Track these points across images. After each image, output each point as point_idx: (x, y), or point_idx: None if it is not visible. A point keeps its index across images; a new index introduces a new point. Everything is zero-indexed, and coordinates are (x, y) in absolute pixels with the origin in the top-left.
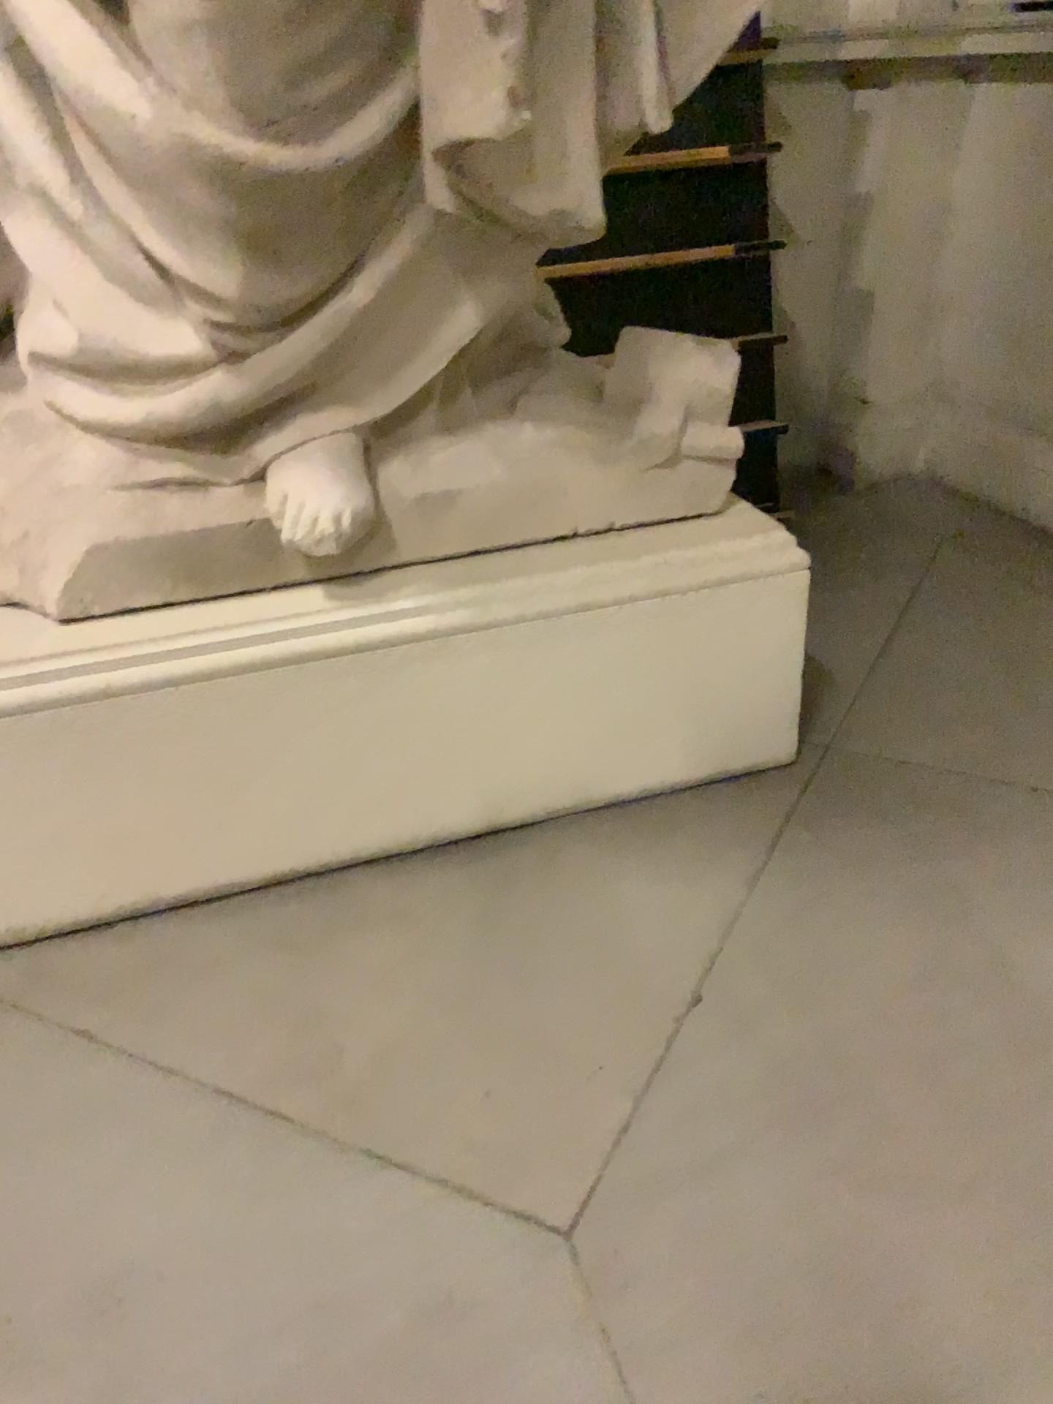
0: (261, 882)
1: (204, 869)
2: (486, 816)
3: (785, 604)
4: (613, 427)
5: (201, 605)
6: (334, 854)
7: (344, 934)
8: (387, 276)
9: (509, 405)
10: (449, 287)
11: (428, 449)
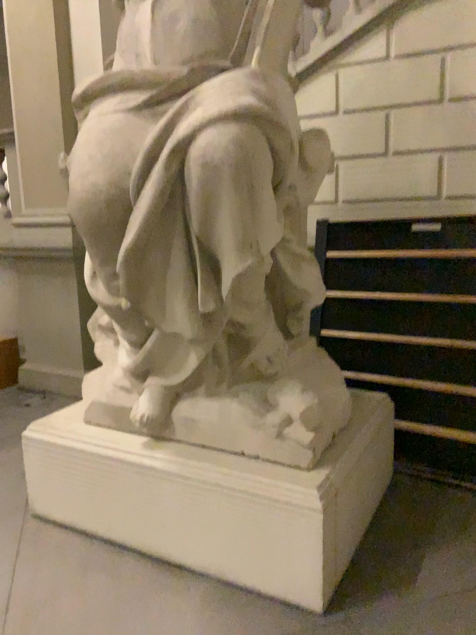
0: (108, 538)
1: (93, 523)
2: (182, 557)
3: (314, 524)
4: (267, 412)
5: (118, 429)
6: (130, 541)
7: (101, 571)
8: (158, 336)
9: (239, 390)
10: (183, 343)
11: (199, 399)
